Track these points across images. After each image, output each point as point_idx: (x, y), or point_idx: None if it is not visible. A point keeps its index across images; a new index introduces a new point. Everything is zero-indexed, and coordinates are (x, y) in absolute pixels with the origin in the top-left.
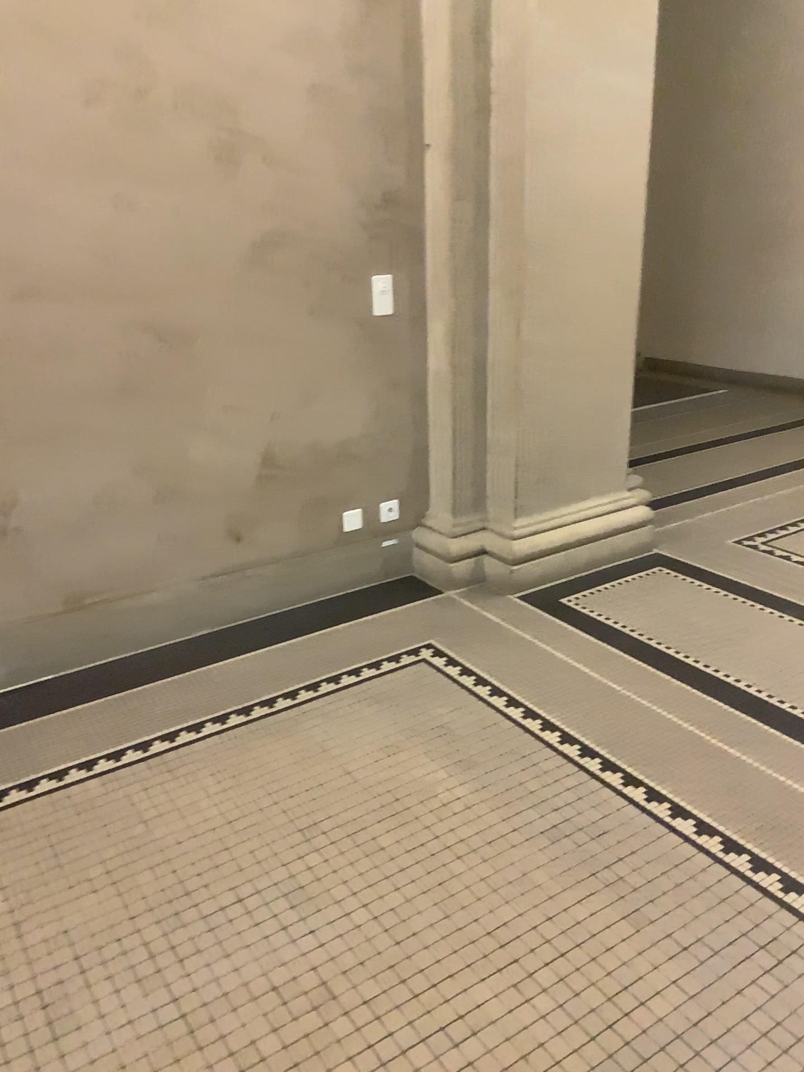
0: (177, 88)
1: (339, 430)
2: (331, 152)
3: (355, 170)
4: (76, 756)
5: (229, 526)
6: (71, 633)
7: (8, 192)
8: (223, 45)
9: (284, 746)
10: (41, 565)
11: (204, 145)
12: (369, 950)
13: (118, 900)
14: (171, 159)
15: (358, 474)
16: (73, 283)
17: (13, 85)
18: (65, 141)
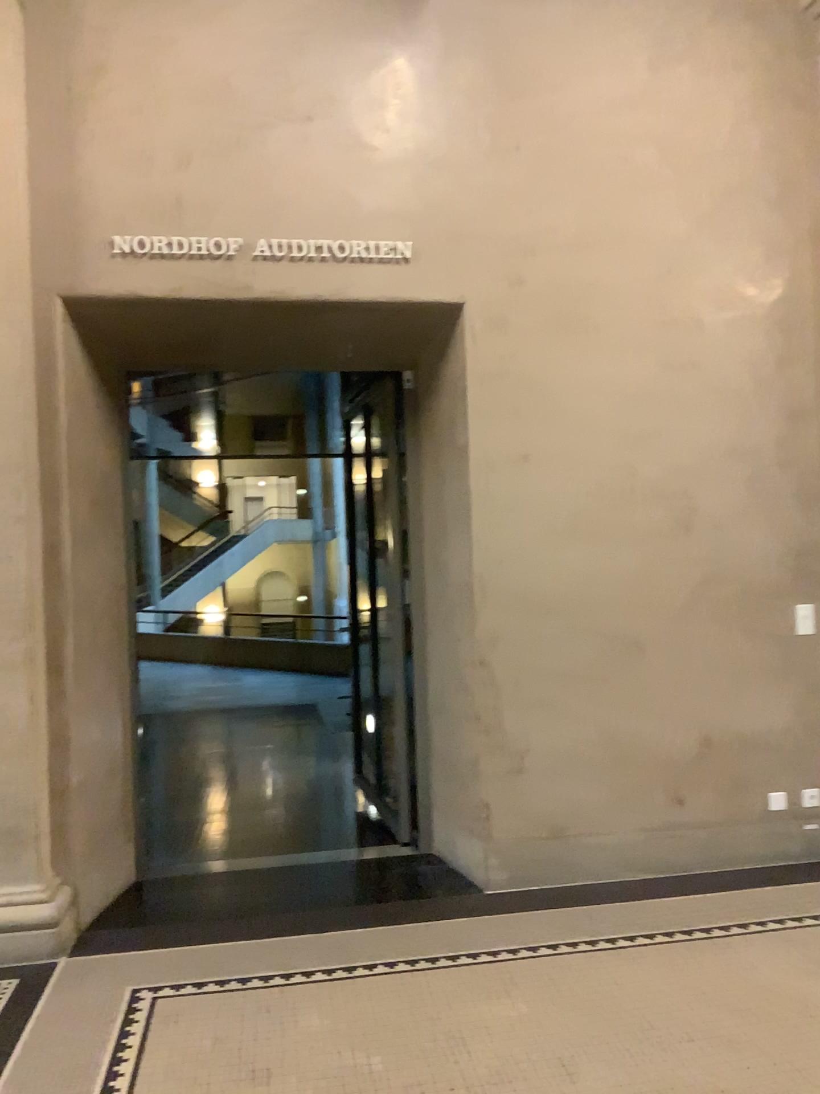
0: (657, 484)
1: (767, 724)
2: (763, 518)
3: (782, 530)
4: (563, 937)
5: (674, 791)
6: (553, 856)
7: (549, 550)
8: (688, 456)
9: (722, 958)
10: (540, 799)
11: (673, 518)
12: (795, 1087)
13: (605, 1022)
14: (650, 527)
15: (783, 762)
16: (581, 605)
17: (558, 489)
18: (585, 519)
